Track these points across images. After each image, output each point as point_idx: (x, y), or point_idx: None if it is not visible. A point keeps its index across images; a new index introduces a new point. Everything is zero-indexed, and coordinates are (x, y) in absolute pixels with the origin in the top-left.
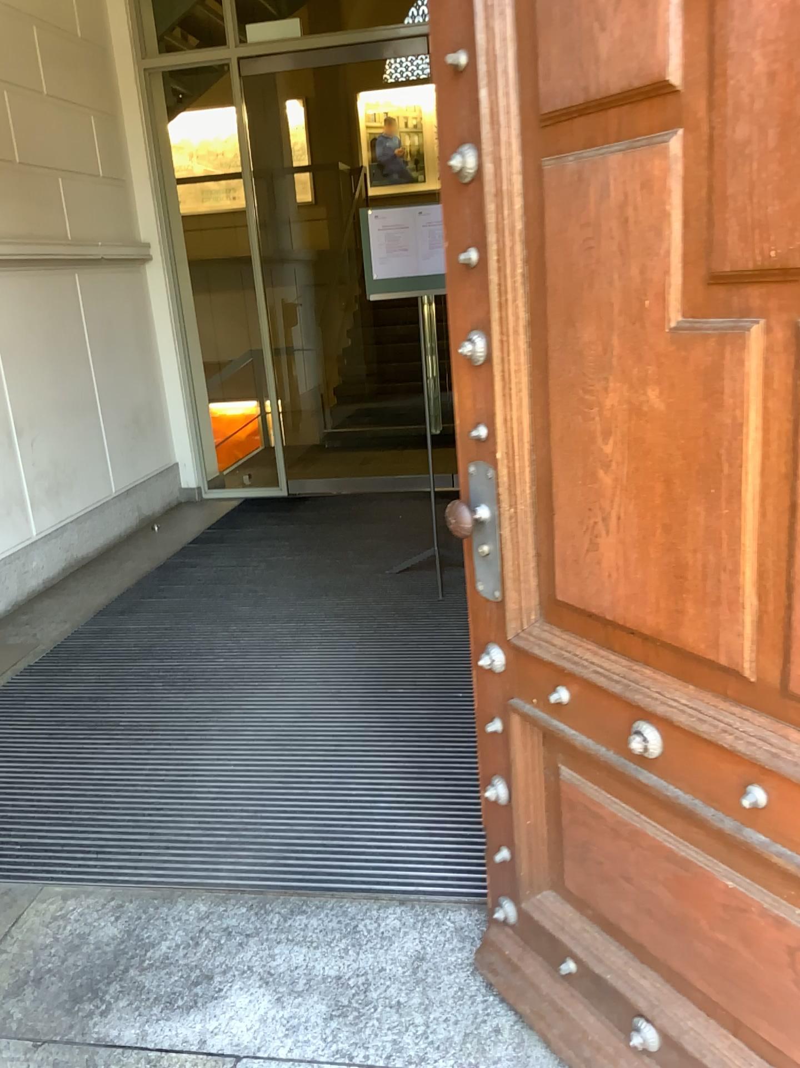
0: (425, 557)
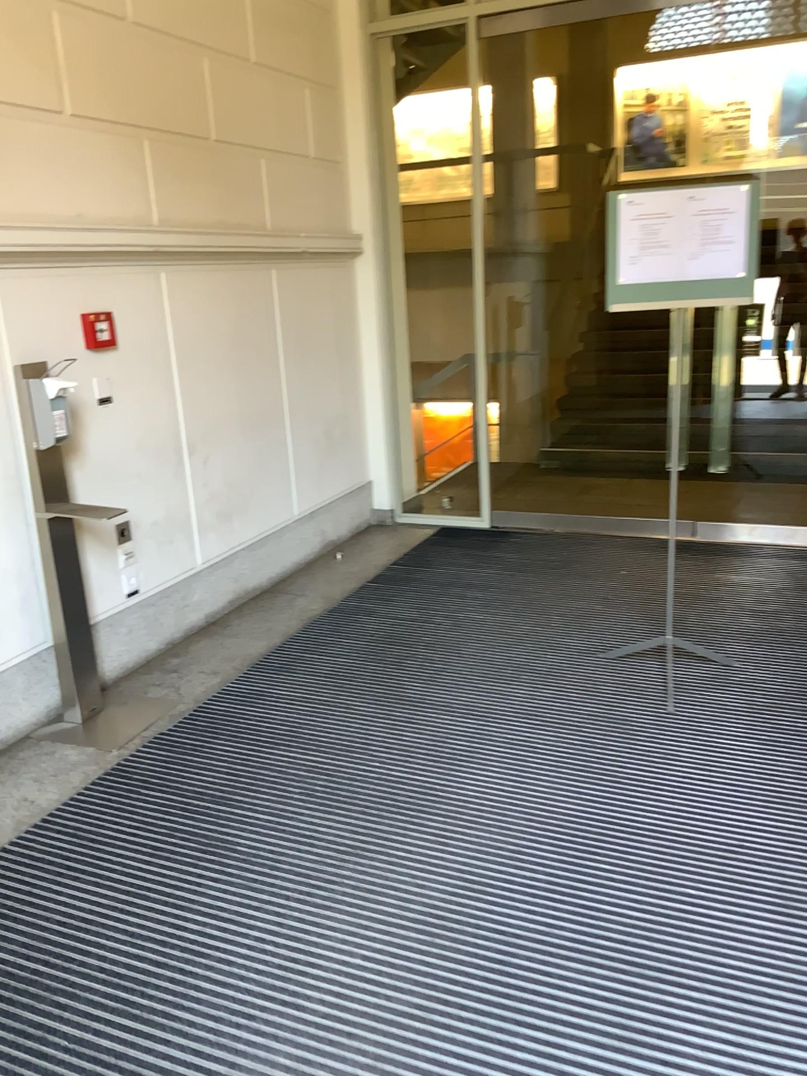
0: (647, 643)
